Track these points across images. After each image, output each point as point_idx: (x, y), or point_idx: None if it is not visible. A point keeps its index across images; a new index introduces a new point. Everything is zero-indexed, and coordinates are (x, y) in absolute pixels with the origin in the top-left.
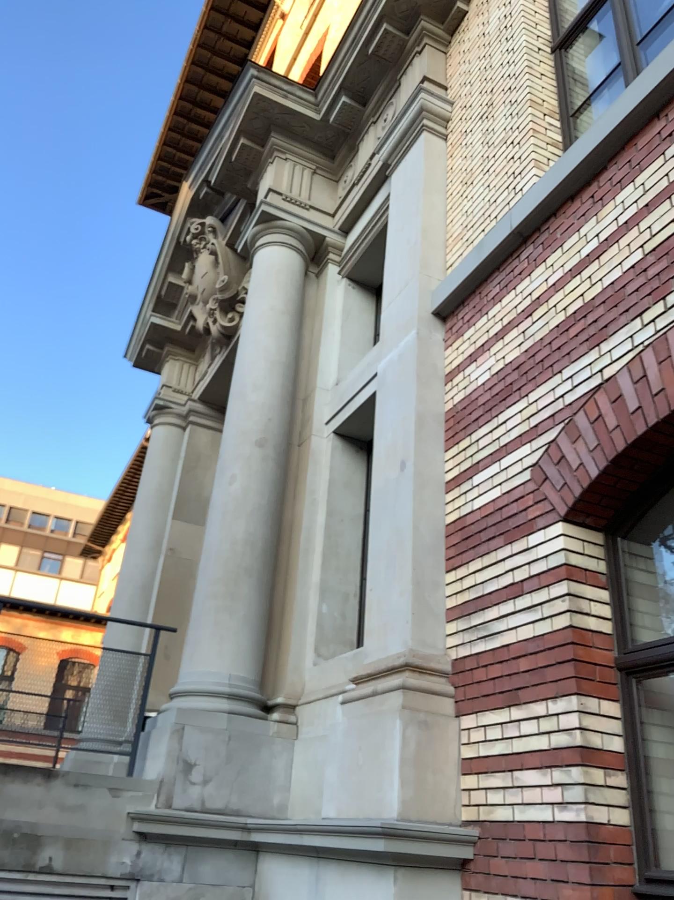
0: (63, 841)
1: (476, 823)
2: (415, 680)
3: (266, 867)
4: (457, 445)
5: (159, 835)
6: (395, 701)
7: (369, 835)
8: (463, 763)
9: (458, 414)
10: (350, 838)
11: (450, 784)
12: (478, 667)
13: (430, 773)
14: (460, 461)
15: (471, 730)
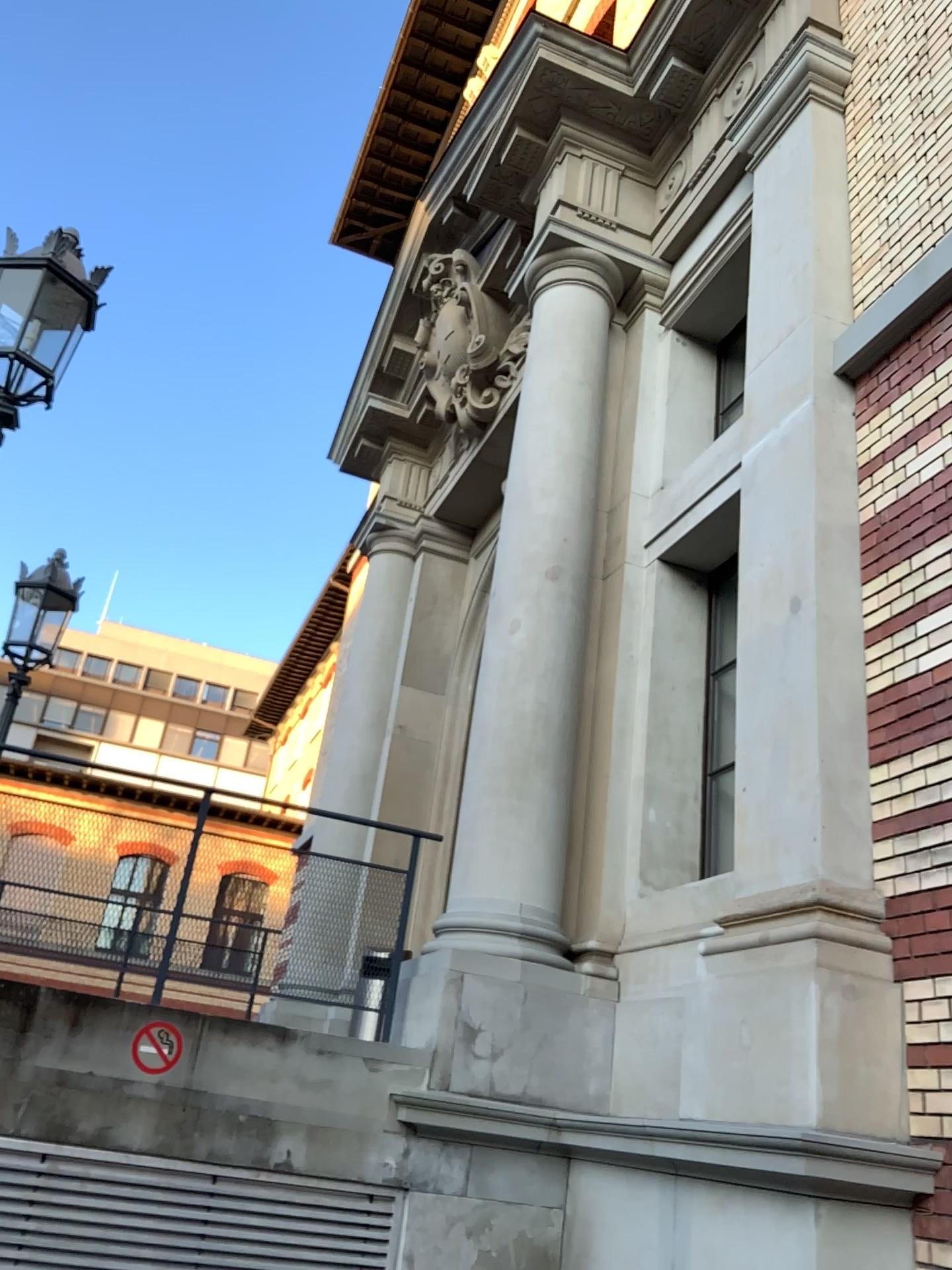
0: (304, 1128)
1: (940, 1141)
2: (830, 924)
3: (584, 1181)
4: (881, 573)
5: (435, 1127)
6: (802, 953)
7: (774, 1149)
8: (911, 1051)
9: (881, 527)
10: (738, 1151)
11: (894, 1081)
12: (934, 909)
13: (863, 1063)
14: (888, 598)
15: (926, 1002)
